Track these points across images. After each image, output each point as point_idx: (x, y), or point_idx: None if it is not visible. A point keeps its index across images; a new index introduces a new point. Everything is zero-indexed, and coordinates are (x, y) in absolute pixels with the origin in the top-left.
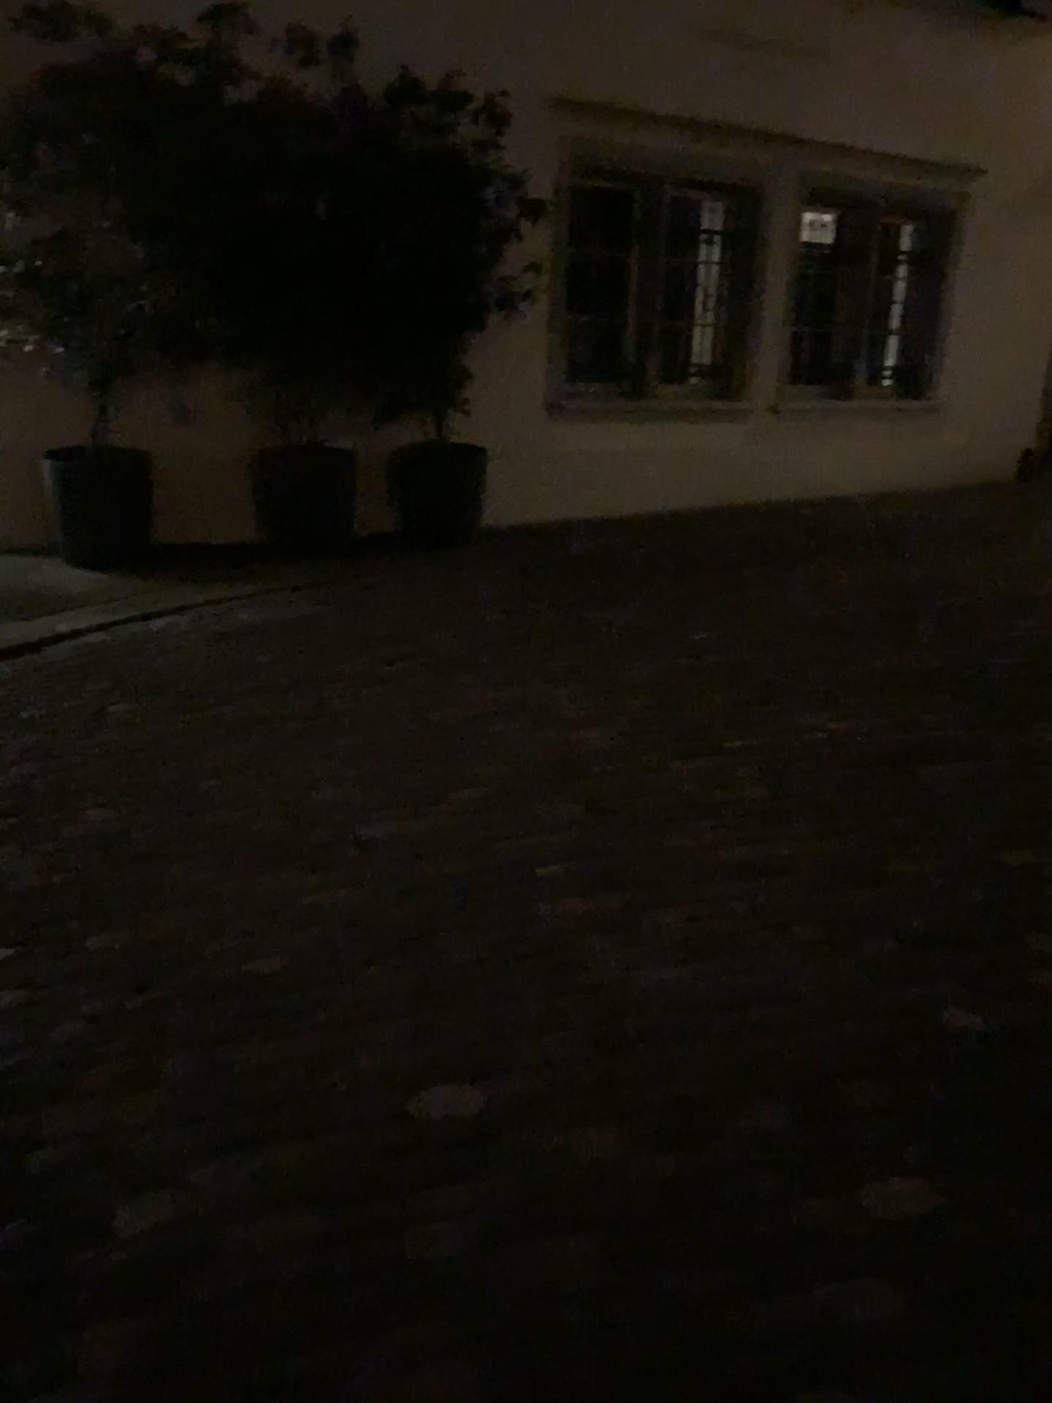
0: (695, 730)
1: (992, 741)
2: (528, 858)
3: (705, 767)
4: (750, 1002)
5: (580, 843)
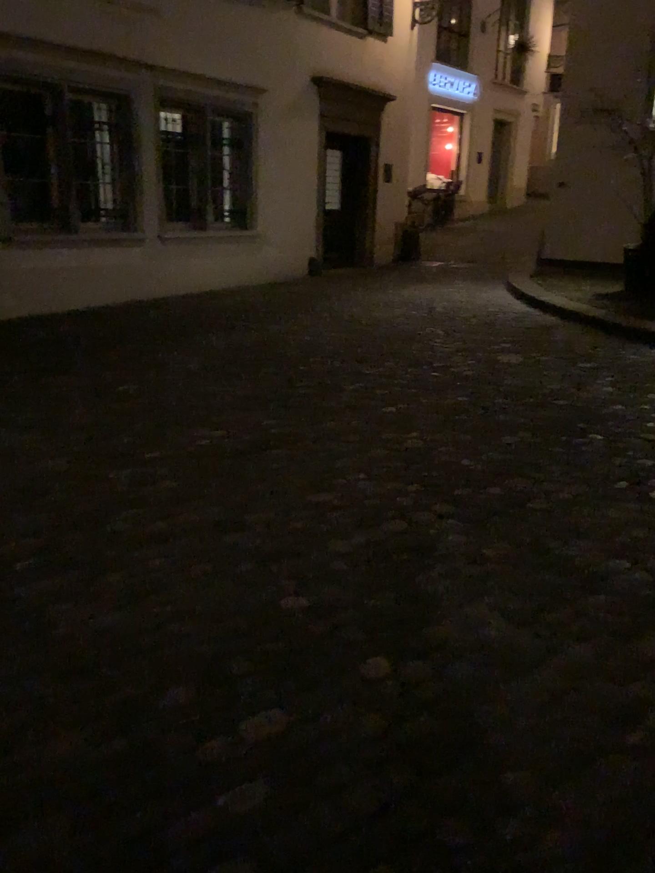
0: (126, 451)
1: (306, 432)
2: (14, 557)
3: (134, 474)
4: (172, 623)
5: (51, 539)
